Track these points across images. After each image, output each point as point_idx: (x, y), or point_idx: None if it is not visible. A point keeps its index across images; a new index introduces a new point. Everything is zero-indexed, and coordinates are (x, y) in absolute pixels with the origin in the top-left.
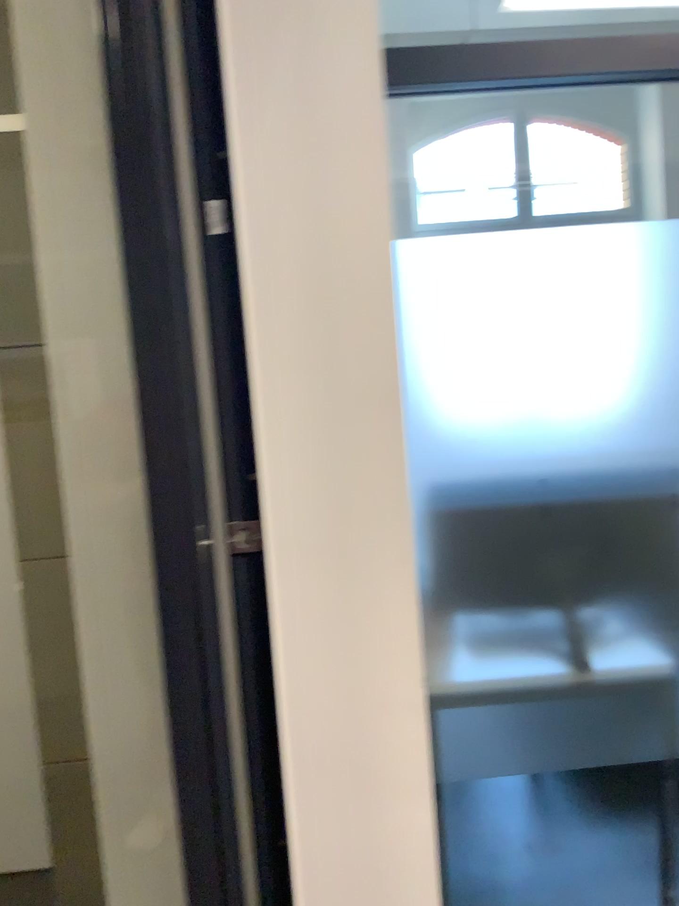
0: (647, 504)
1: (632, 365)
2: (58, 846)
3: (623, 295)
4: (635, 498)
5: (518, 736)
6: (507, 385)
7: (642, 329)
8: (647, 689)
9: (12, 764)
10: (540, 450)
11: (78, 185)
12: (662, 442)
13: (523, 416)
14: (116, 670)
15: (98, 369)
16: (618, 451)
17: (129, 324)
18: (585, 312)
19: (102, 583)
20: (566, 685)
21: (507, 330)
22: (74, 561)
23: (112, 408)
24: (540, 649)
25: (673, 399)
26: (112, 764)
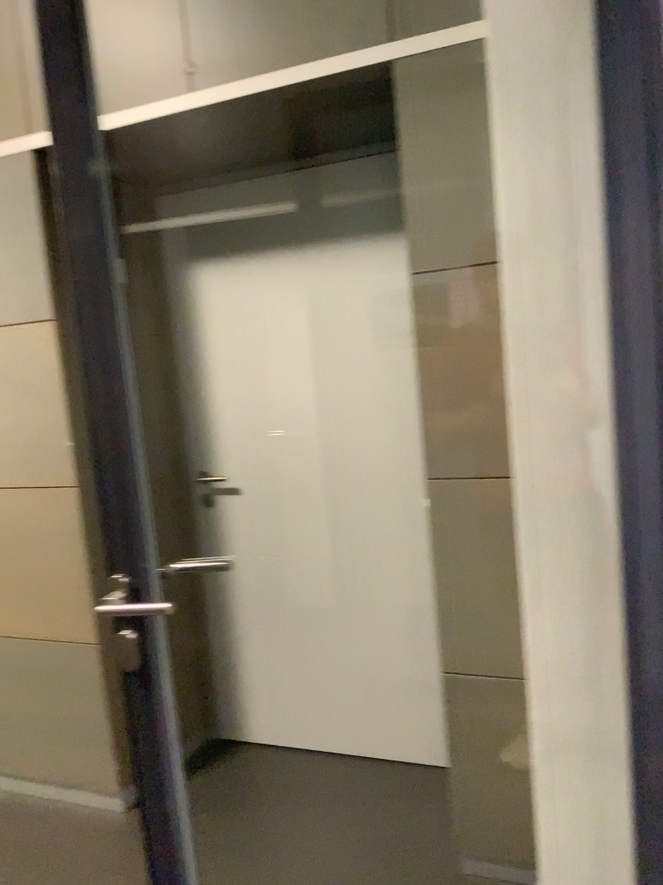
0: None
1: None
2: (450, 747)
3: None
4: None
5: None
6: None
7: None
8: None
9: (397, 662)
10: None
11: (540, 88)
12: None
13: None
14: (554, 599)
15: (553, 287)
16: None
17: (604, 234)
18: None
19: (544, 508)
20: None
21: None
22: (516, 485)
23: (565, 327)
24: None
25: None
26: (544, 690)
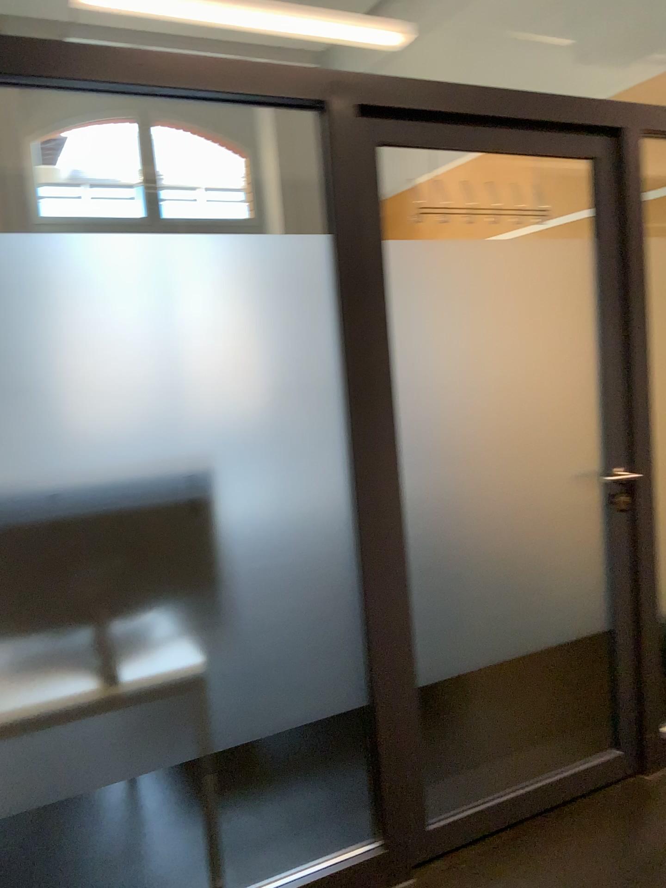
0: (165, 511)
1: (142, 376)
2: None
3: (128, 307)
4: (152, 506)
5: (40, 763)
6: (6, 397)
7: (149, 340)
8: (176, 691)
9: None
10: (48, 464)
11: None
12: (176, 450)
13: (27, 429)
14: None
15: None
16: (132, 462)
17: None
18: (90, 322)
19: None
20: (94, 700)
21: (3, 340)
22: None
23: None
24: (61, 669)
25: (184, 409)
26: None
